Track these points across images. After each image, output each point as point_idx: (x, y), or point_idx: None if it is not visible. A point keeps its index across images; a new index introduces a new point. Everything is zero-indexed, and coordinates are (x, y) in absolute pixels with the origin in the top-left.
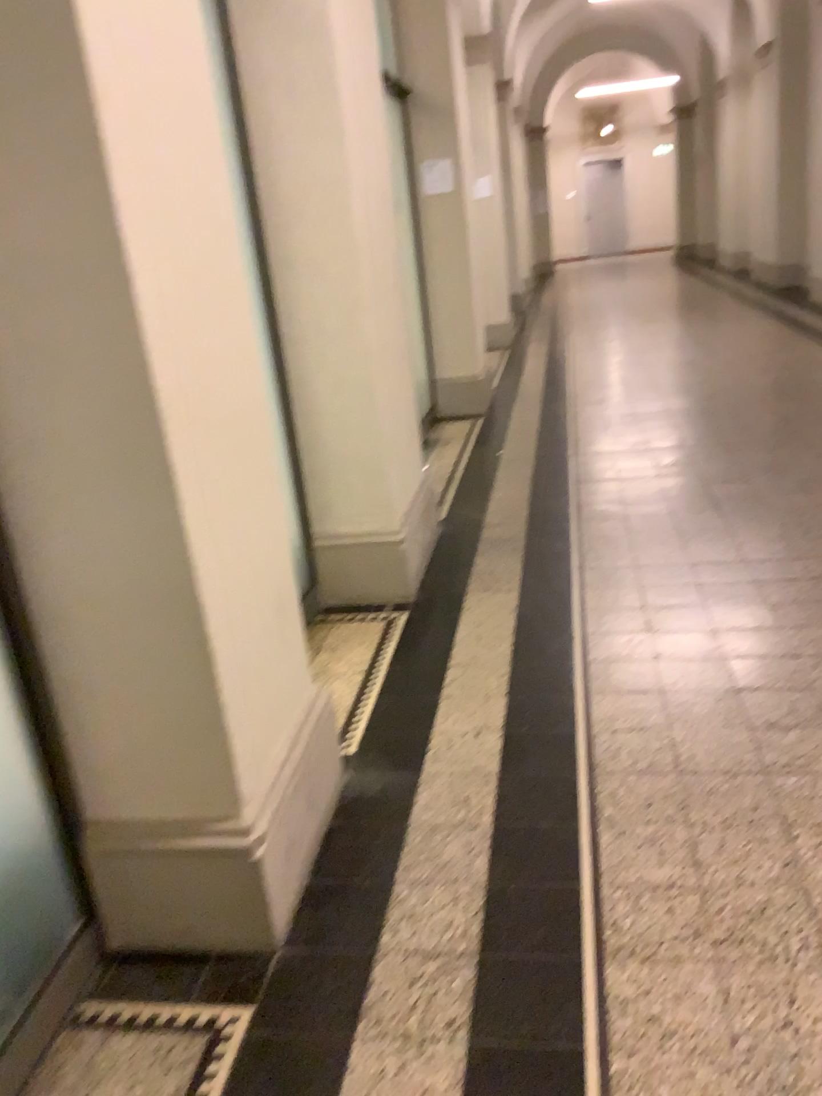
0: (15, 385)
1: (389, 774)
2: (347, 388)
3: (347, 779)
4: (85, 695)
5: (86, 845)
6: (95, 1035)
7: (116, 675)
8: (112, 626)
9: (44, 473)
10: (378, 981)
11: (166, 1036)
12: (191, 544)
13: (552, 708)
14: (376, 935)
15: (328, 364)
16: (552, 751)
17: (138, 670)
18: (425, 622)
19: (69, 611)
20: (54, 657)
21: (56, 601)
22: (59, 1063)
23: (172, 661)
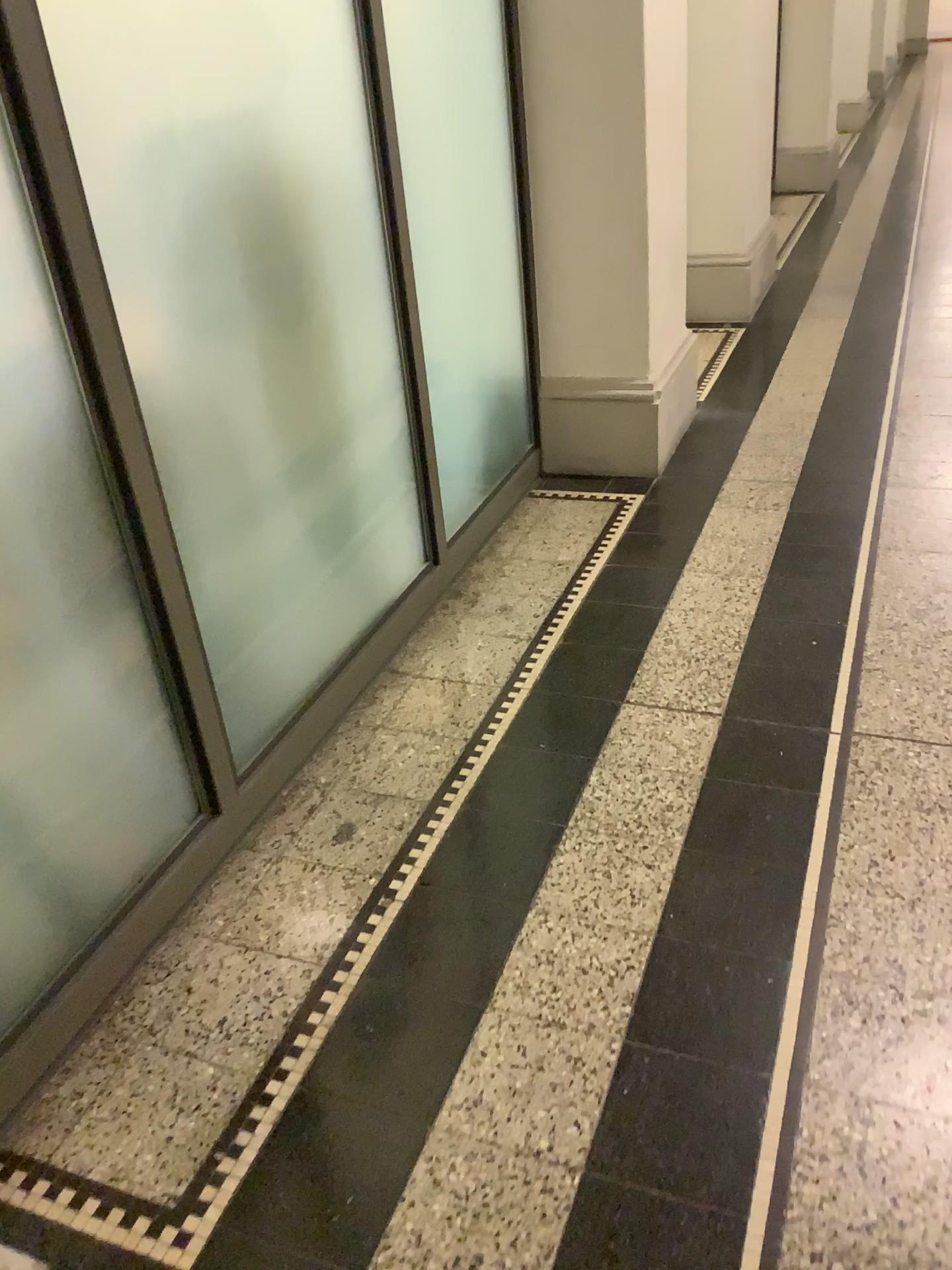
0: (557, 49)
1: (732, 411)
2: (722, 116)
3: (699, 412)
4: (562, 278)
5: (546, 387)
6: (548, 496)
7: (586, 263)
8: (590, 227)
9: (565, 114)
10: (729, 487)
11: (593, 498)
12: (647, 173)
13: (865, 385)
14: (726, 472)
15: (708, 92)
16: (862, 406)
17: (601, 260)
18: (760, 337)
19: (564, 215)
20: (547, 249)
21: (556, 207)
22: (529, 503)
23: (624, 255)
